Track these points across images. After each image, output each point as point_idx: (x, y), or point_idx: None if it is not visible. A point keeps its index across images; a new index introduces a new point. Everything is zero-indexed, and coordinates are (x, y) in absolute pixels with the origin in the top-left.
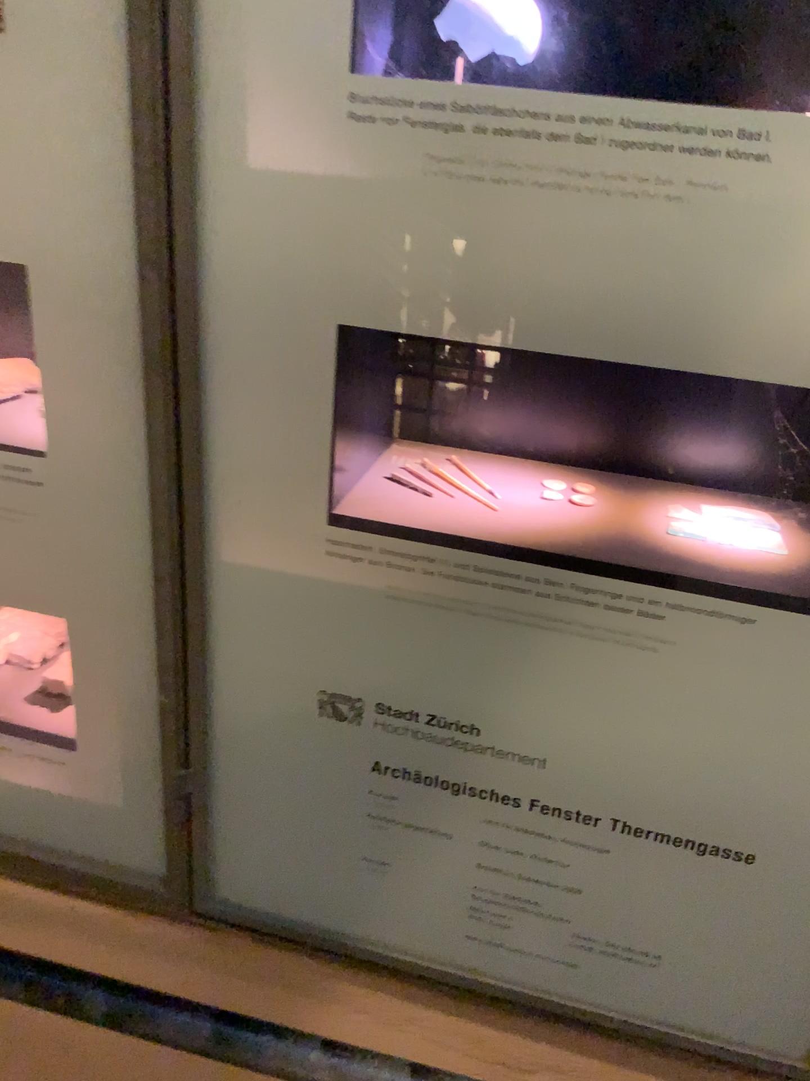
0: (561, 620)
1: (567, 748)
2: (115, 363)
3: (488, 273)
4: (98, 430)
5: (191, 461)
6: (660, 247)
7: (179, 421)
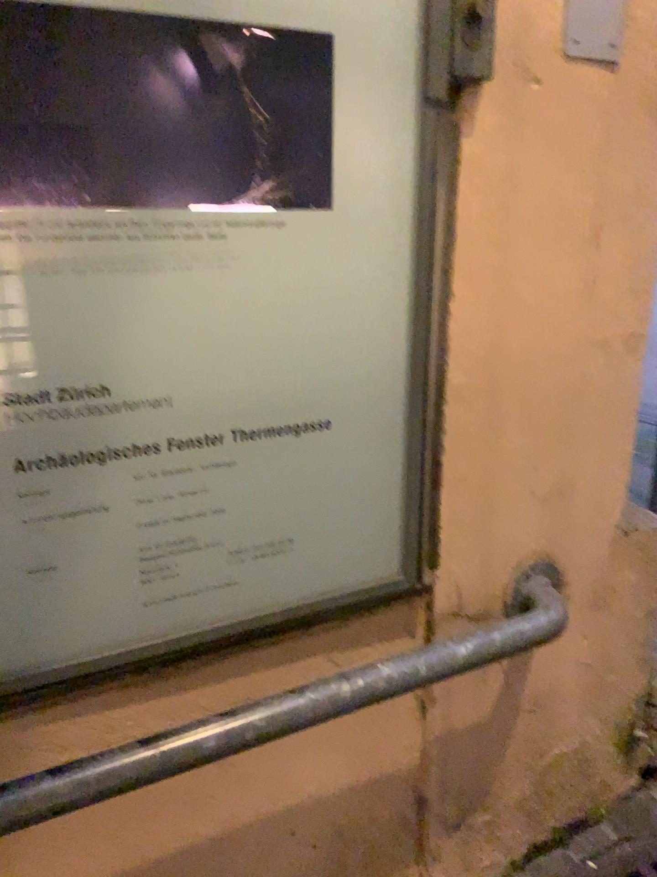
0: (151, 262)
1: (181, 384)
2: None
3: None
4: None
5: None
6: None
7: None
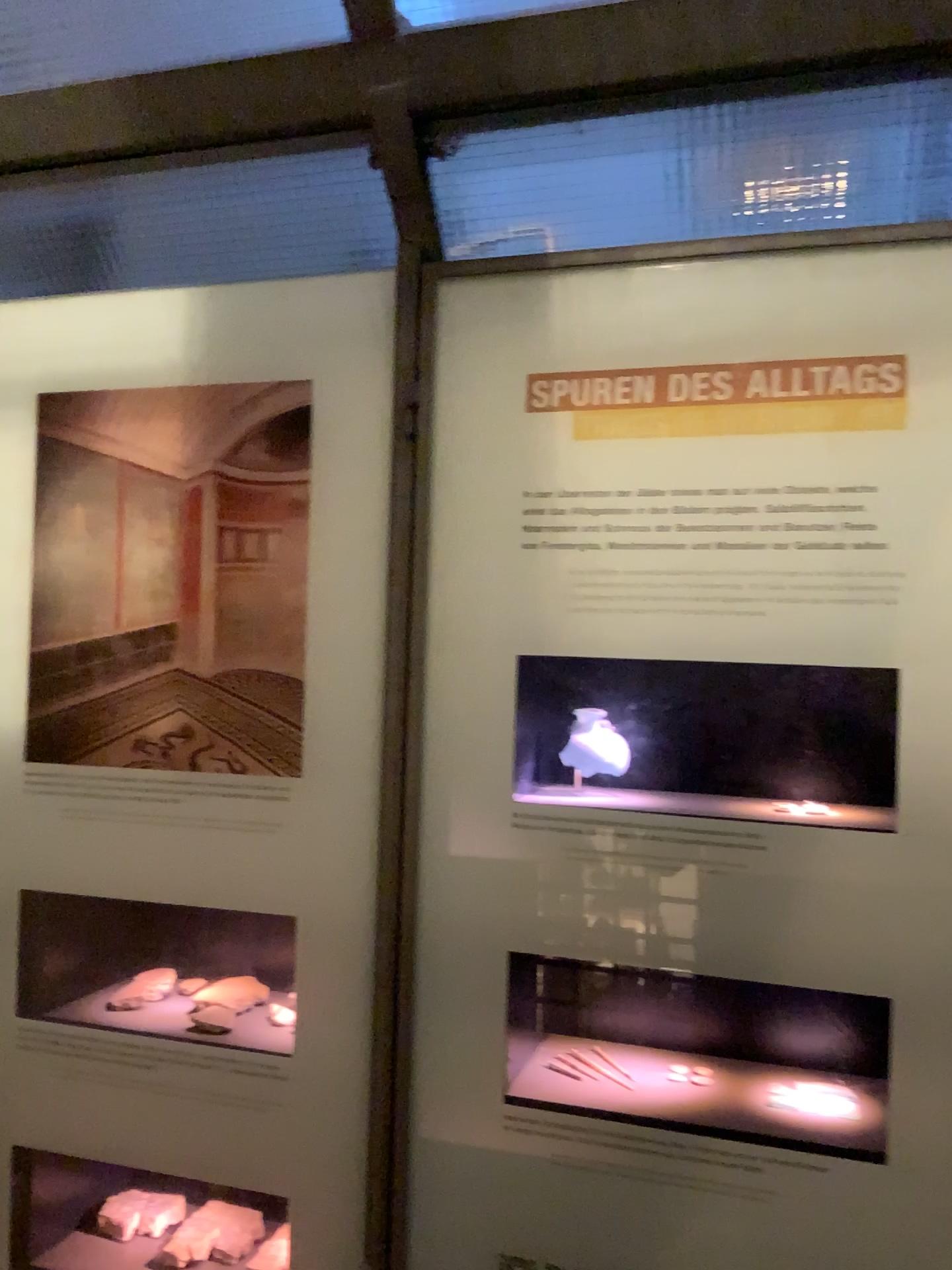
0: (686, 1178)
1: None
2: (352, 982)
3: (607, 918)
4: (335, 1032)
5: (406, 1054)
6: (712, 900)
7: (400, 1024)
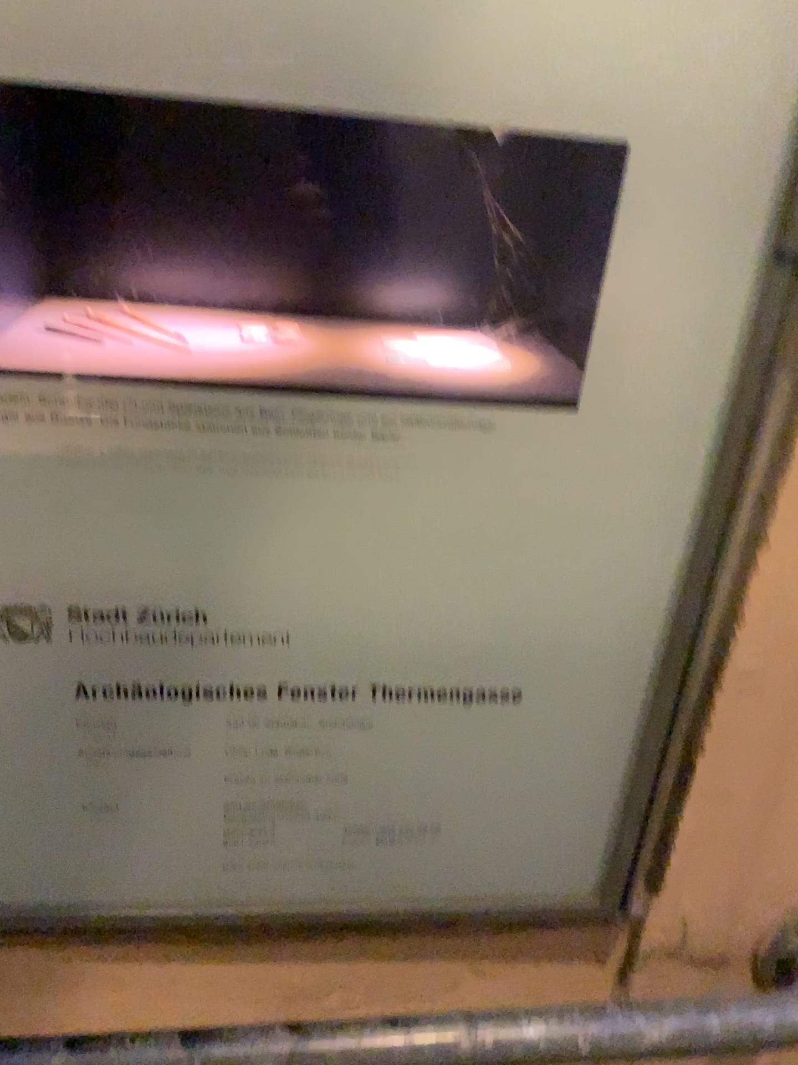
0: (284, 461)
1: (309, 618)
2: None
3: None
4: None
5: None
6: None
7: None
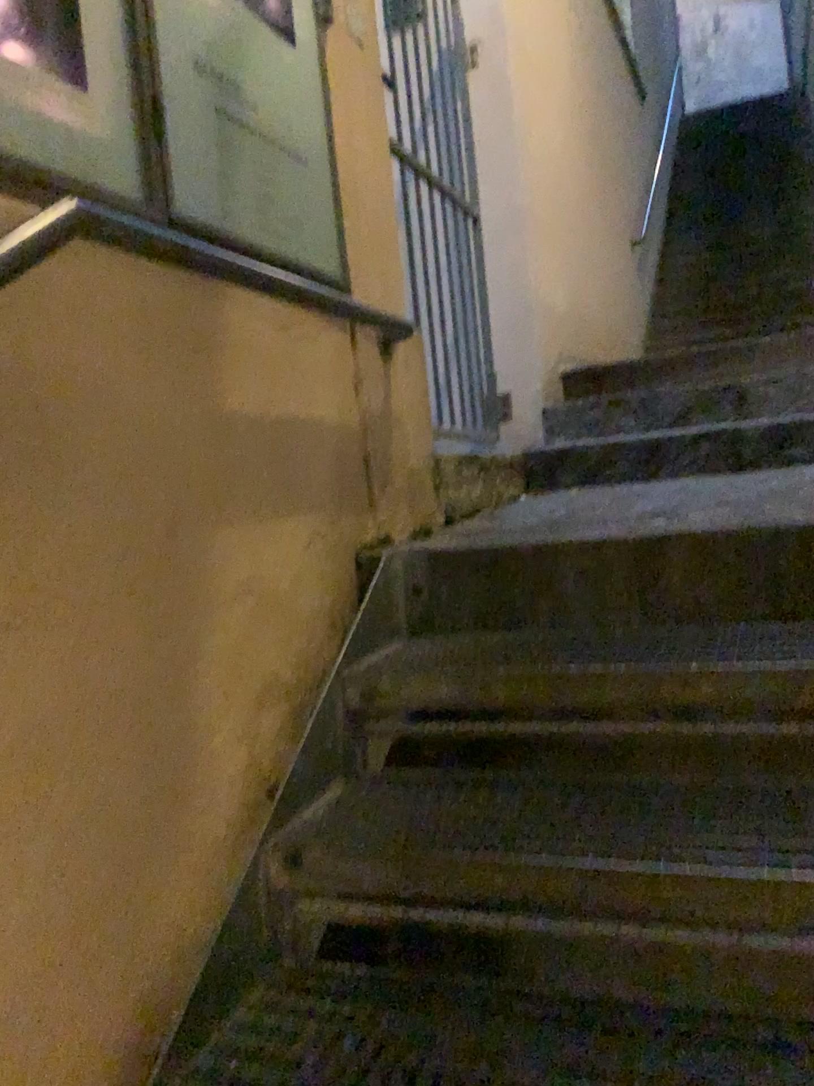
0: (246, 36)
1: (258, 107)
2: None
3: None
4: None
5: None
6: None
7: None
